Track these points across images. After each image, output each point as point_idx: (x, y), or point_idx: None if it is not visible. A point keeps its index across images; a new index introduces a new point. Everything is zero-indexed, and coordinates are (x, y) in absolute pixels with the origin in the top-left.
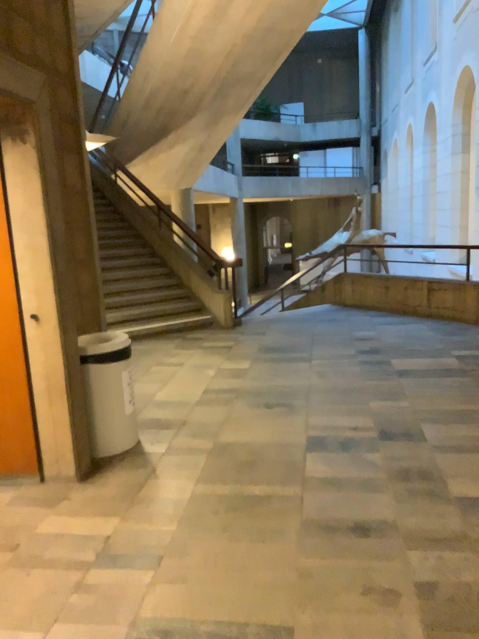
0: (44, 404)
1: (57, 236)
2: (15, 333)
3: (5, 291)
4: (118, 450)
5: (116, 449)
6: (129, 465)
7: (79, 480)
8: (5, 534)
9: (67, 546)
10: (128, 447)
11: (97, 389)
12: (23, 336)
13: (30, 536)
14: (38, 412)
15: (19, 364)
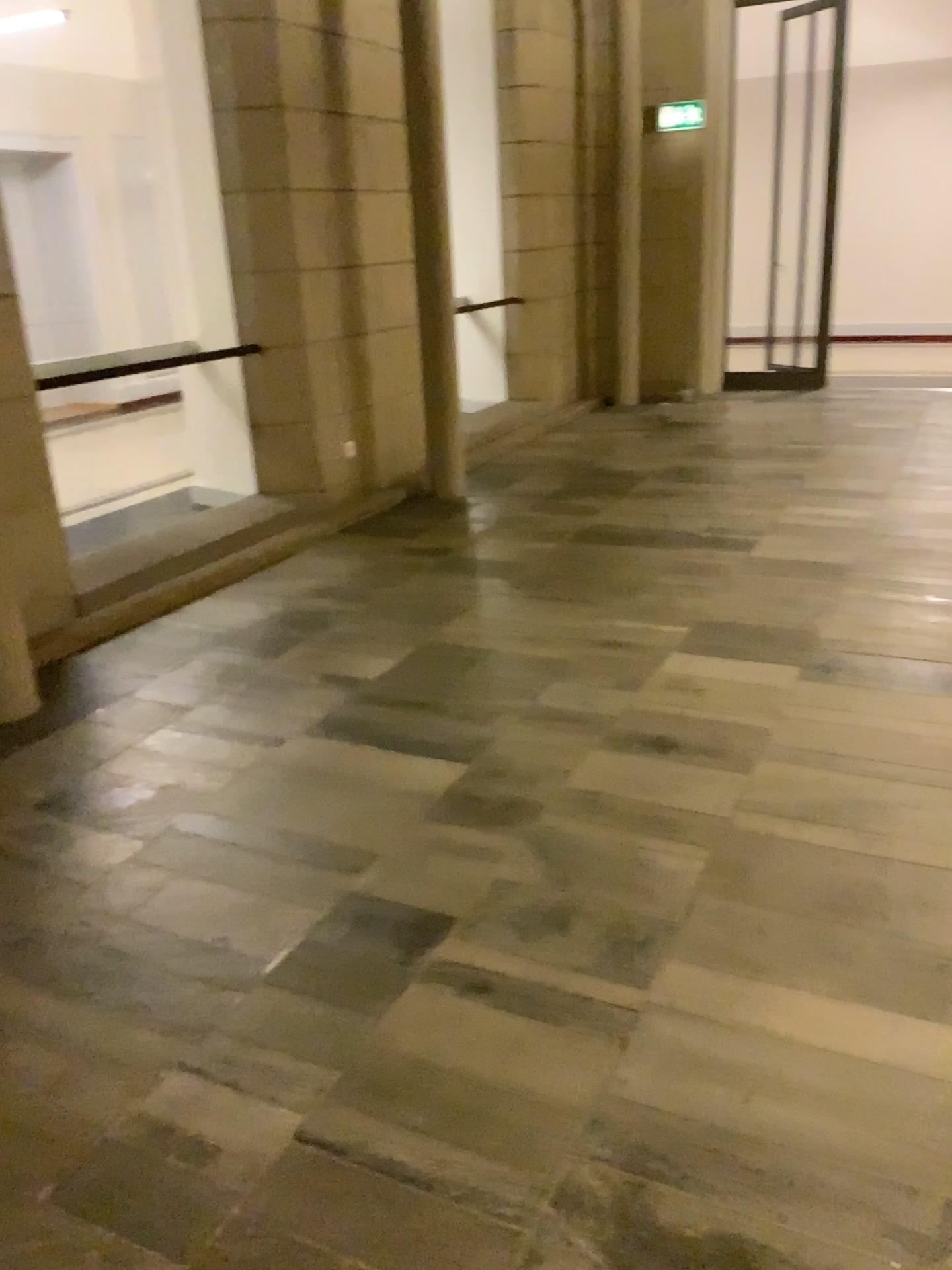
0: None
1: None
2: None
3: None
4: None
5: None
6: None
7: None
8: None
9: None
10: None
11: None
12: None
13: None
14: None
15: None
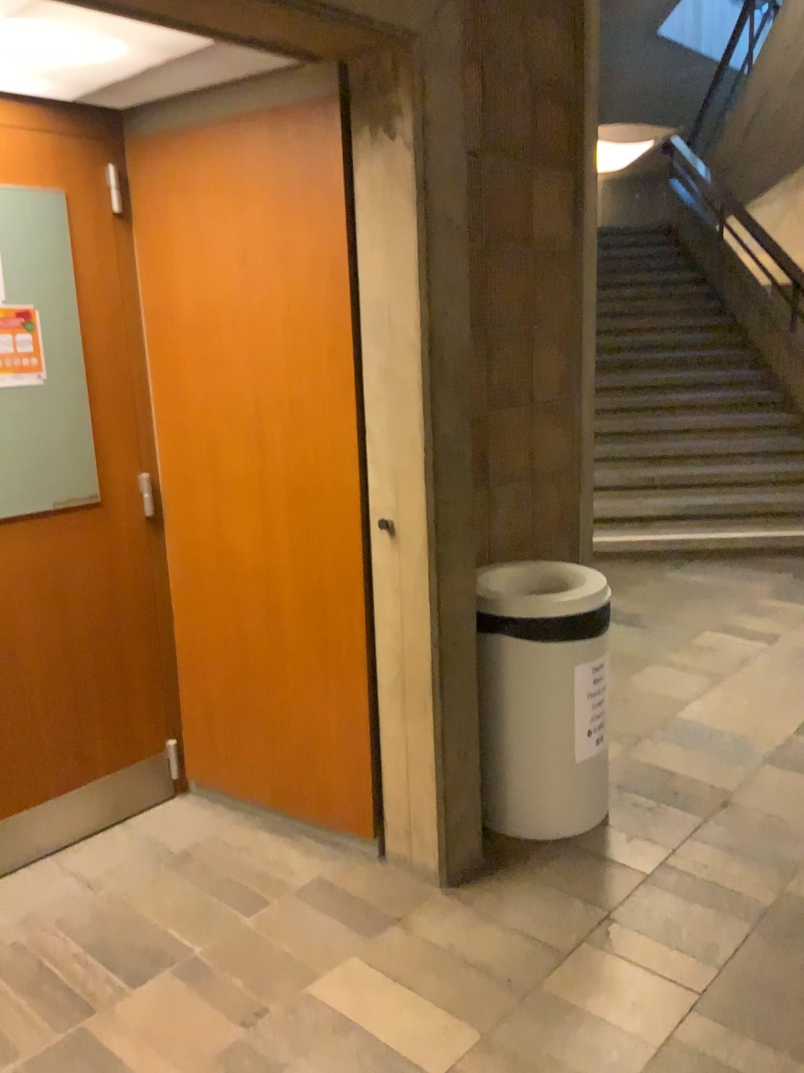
0: (391, 709)
1: (443, 353)
2: (351, 553)
3: (339, 465)
4: (550, 833)
5: (546, 830)
6: (559, 881)
7: (443, 885)
8: (256, 973)
9: (338, 1071)
10: (574, 830)
11: (519, 694)
12: (366, 563)
13: (291, 1001)
14: (380, 723)
15: (356, 617)
